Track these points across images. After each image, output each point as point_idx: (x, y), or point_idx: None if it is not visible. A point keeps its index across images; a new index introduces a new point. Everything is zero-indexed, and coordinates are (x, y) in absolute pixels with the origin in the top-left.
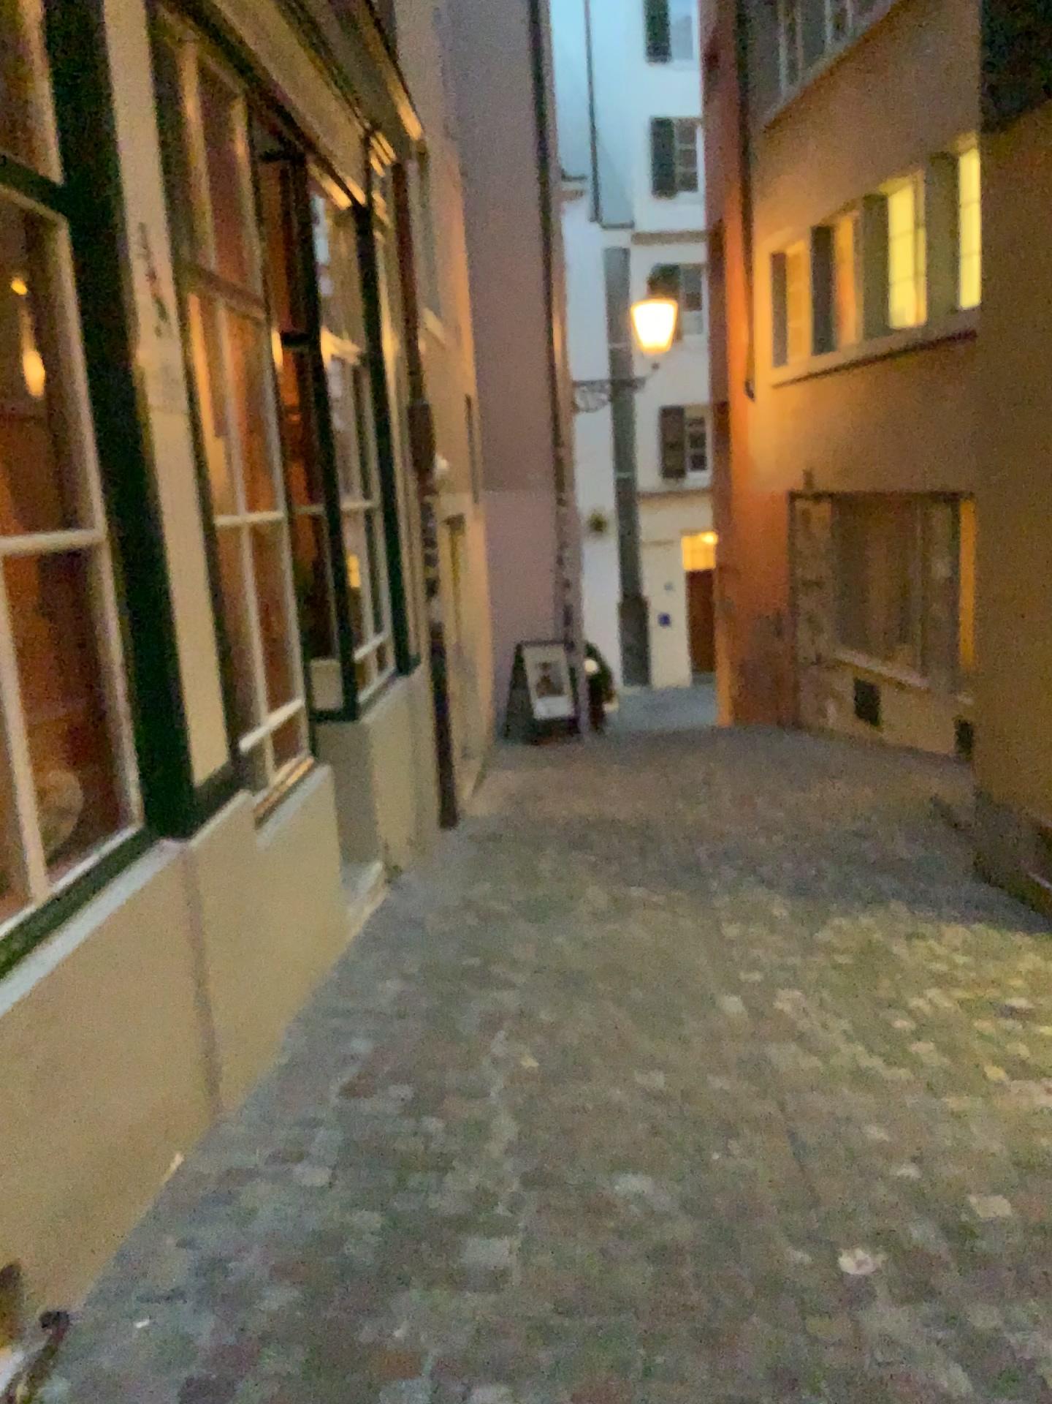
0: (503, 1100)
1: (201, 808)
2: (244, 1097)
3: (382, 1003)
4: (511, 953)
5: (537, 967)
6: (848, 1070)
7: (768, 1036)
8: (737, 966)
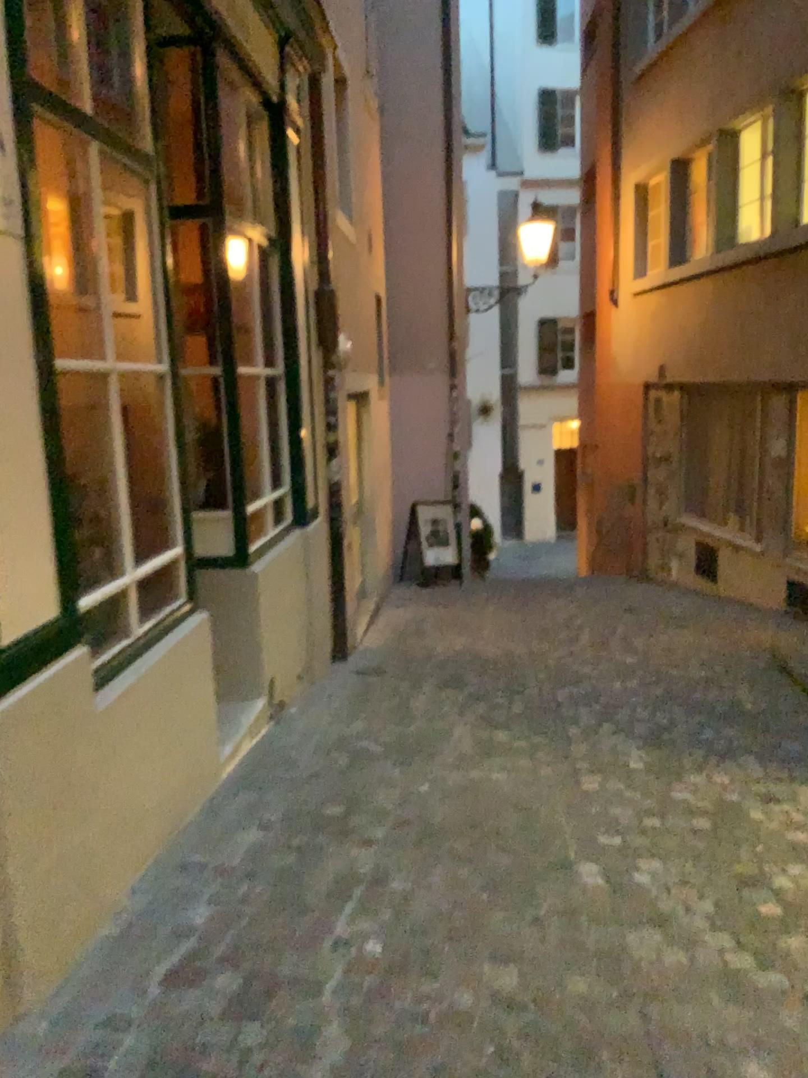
0: (336, 1002)
1: (19, 666)
2: (55, 984)
3: (235, 859)
4: (372, 804)
5: (396, 823)
6: (718, 977)
7: (629, 922)
8: (595, 831)
